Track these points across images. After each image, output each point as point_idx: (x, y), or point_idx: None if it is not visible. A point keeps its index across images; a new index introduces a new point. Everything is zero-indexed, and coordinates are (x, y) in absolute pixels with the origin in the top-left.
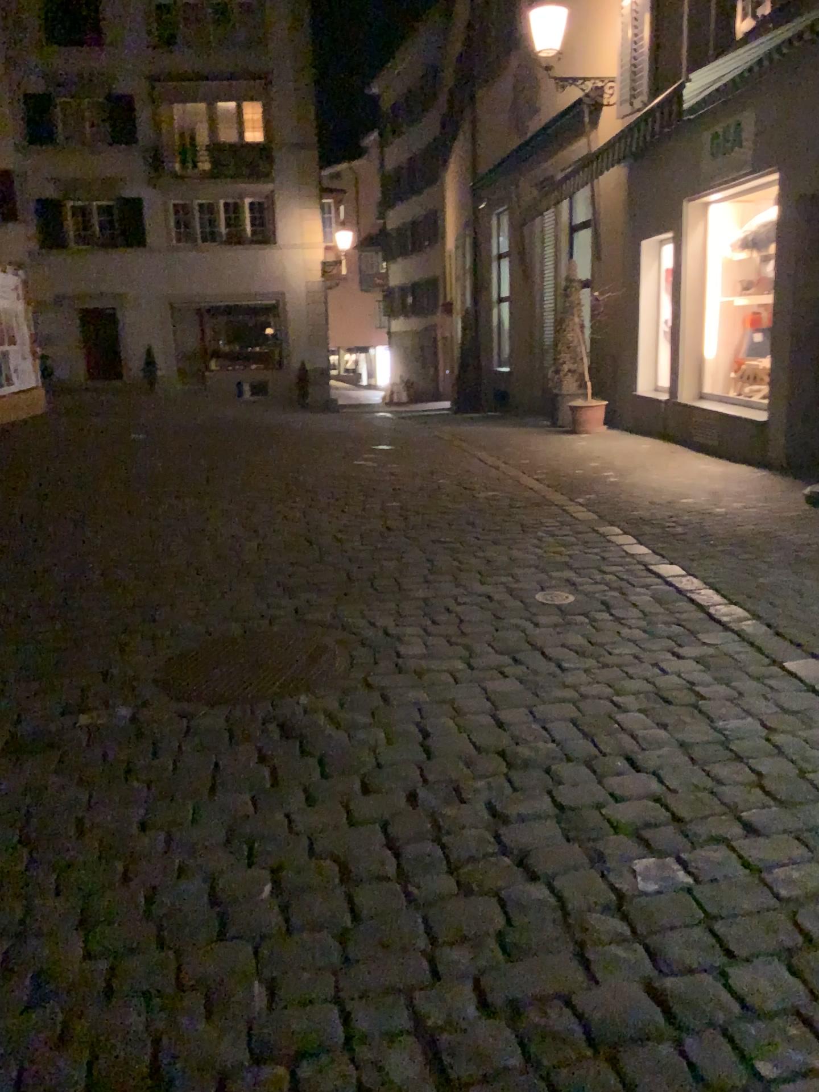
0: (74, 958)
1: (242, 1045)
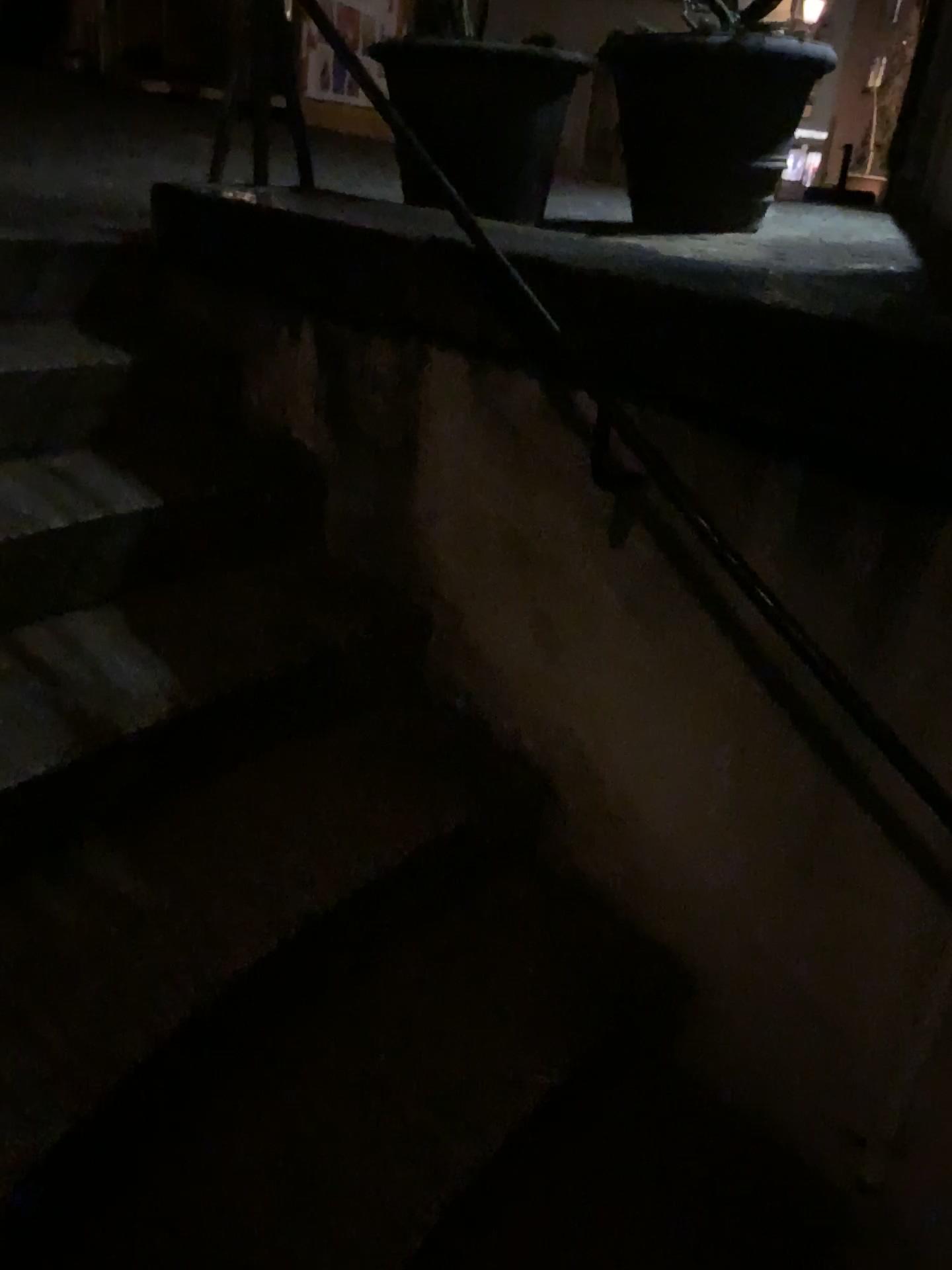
0: None
1: None
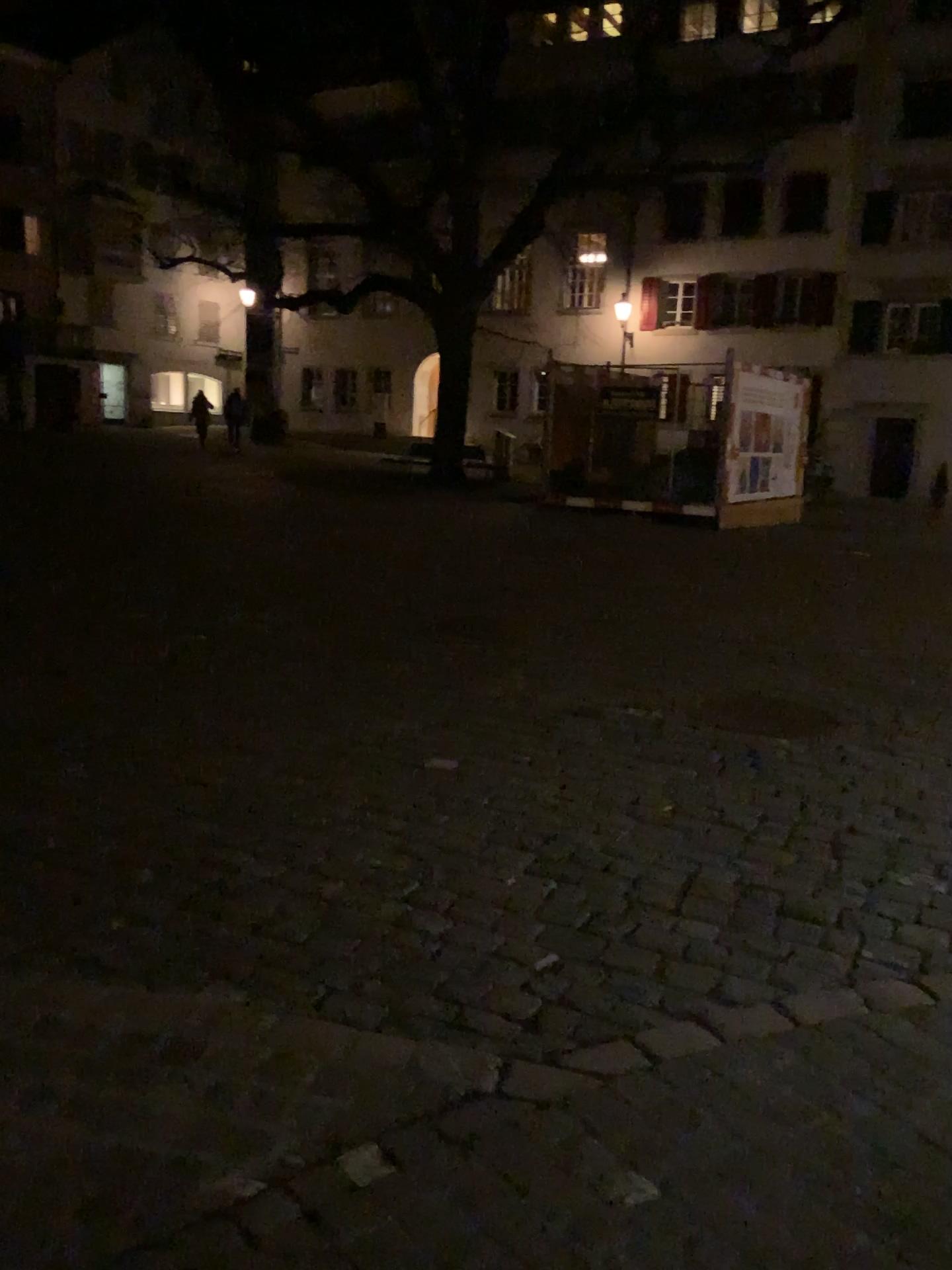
0: (551, 795)
1: (600, 844)
